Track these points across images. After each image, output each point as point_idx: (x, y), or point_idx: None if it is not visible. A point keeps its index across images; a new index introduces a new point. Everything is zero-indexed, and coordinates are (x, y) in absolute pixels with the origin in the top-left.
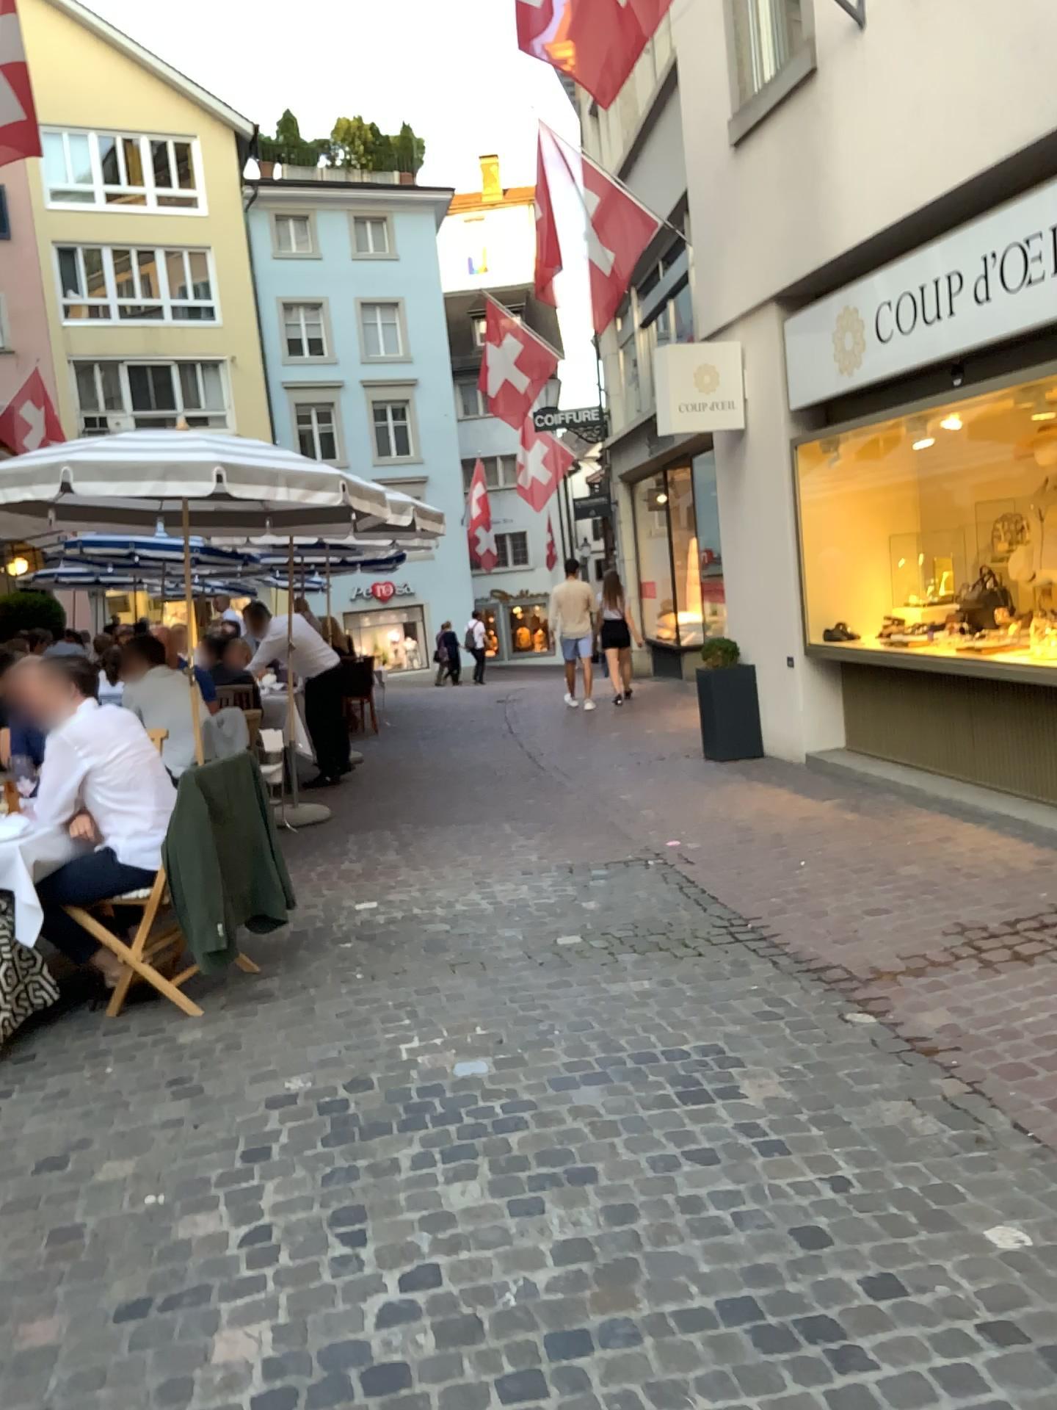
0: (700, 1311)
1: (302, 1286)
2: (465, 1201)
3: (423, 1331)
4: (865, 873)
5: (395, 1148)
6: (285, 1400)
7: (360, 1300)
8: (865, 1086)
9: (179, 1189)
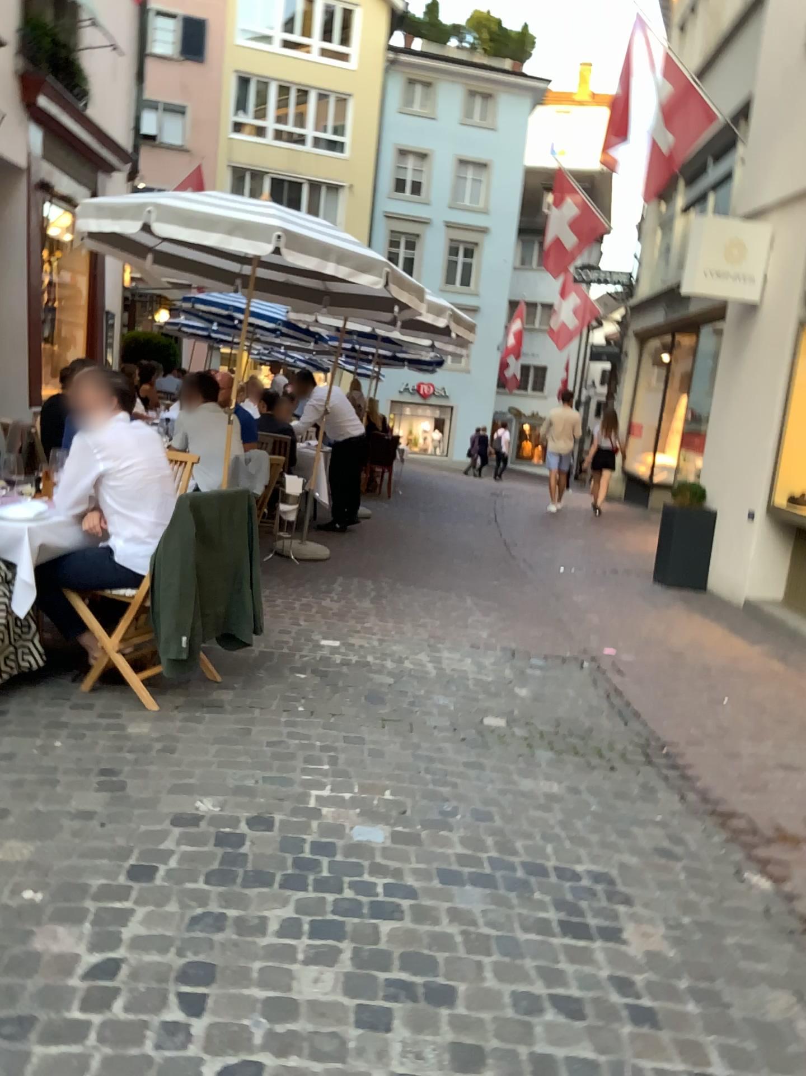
0: None
1: (117, 1052)
2: (313, 995)
3: None
4: (783, 725)
5: (267, 906)
6: None
7: None
8: (753, 967)
9: (54, 893)
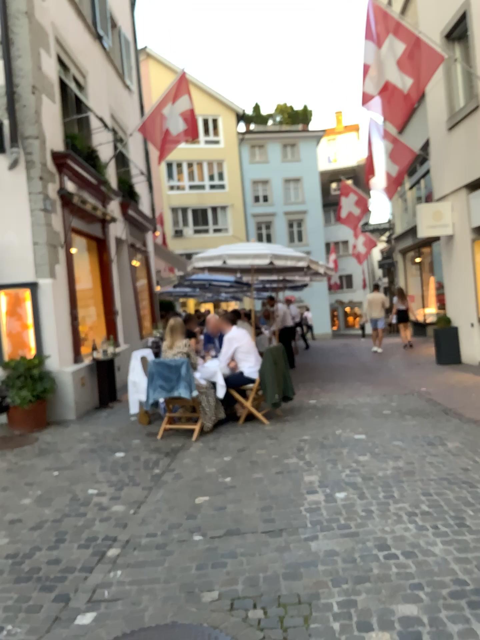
0: (433, 476)
1: (324, 469)
2: (365, 458)
3: (359, 477)
4: None
5: (342, 449)
6: (327, 484)
7: (340, 471)
8: None
9: (282, 454)
